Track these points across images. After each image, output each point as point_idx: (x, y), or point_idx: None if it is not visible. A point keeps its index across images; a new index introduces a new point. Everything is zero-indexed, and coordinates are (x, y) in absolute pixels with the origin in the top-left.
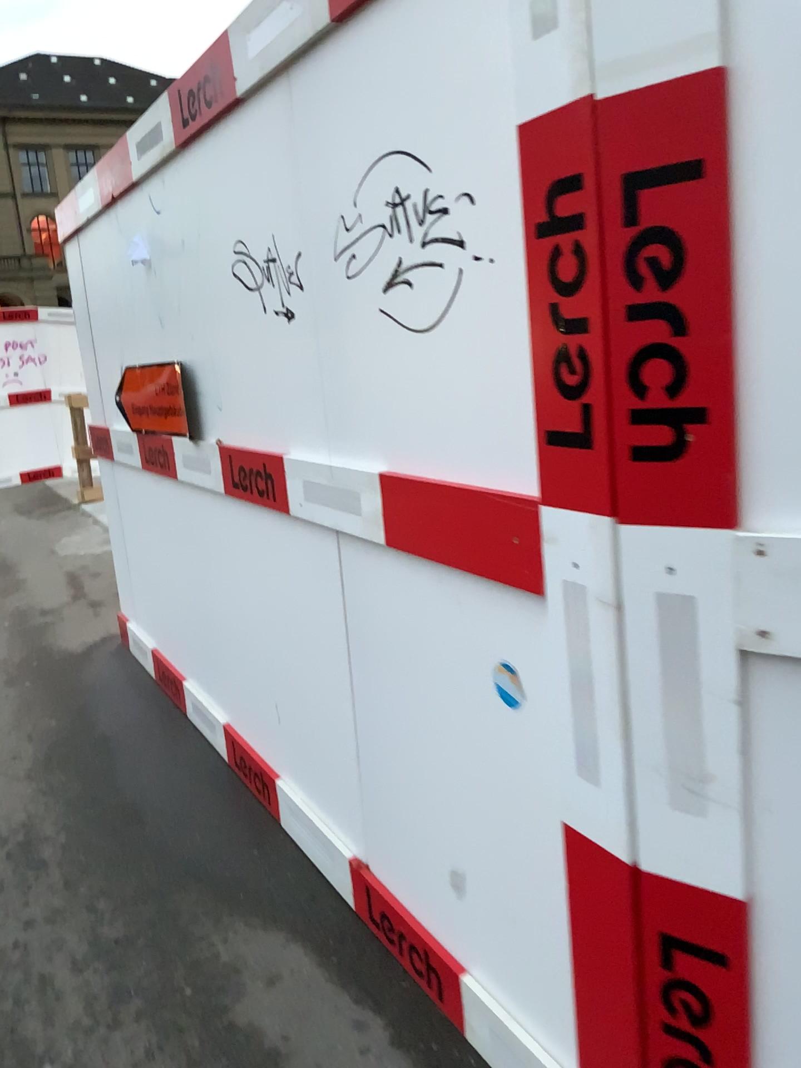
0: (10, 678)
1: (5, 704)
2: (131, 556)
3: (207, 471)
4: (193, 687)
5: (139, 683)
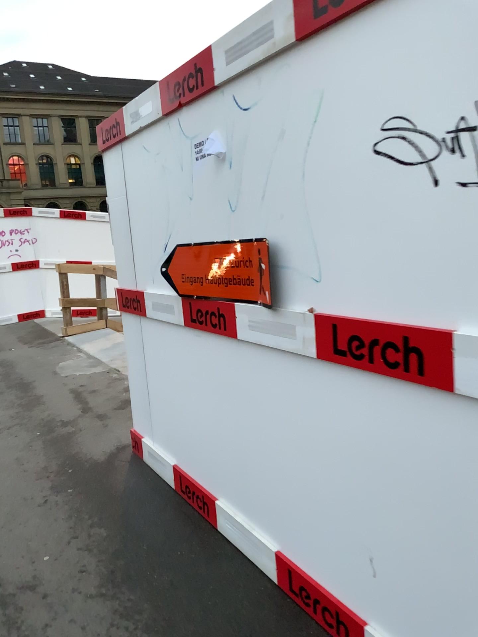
0: (54, 488)
1: (56, 516)
2: (152, 389)
3: (291, 332)
4: (229, 510)
5: (163, 495)
